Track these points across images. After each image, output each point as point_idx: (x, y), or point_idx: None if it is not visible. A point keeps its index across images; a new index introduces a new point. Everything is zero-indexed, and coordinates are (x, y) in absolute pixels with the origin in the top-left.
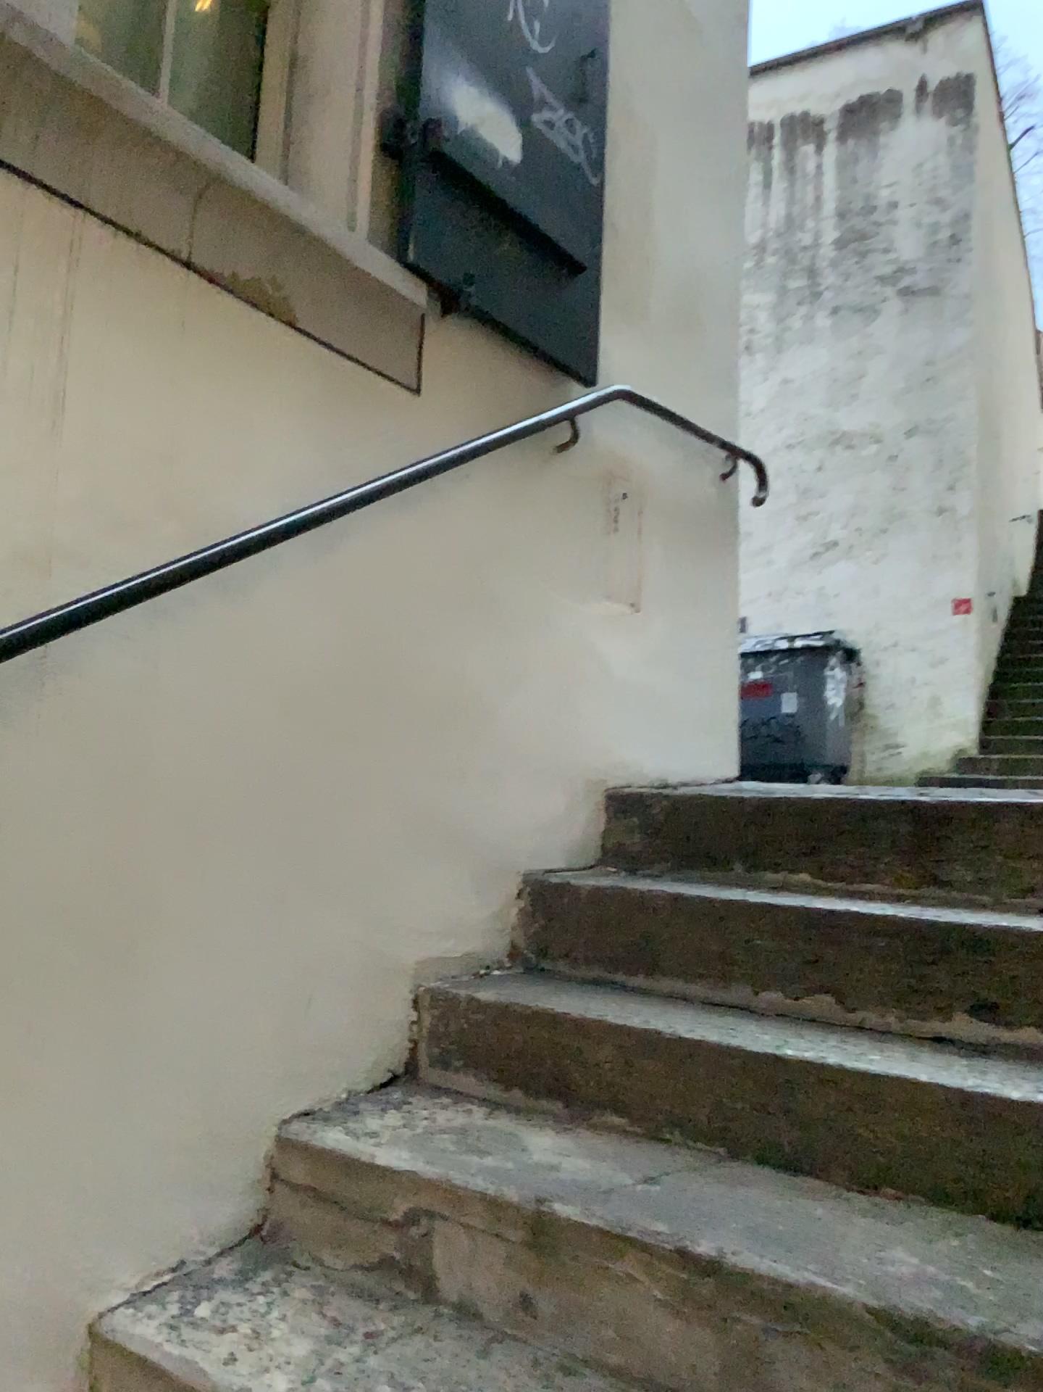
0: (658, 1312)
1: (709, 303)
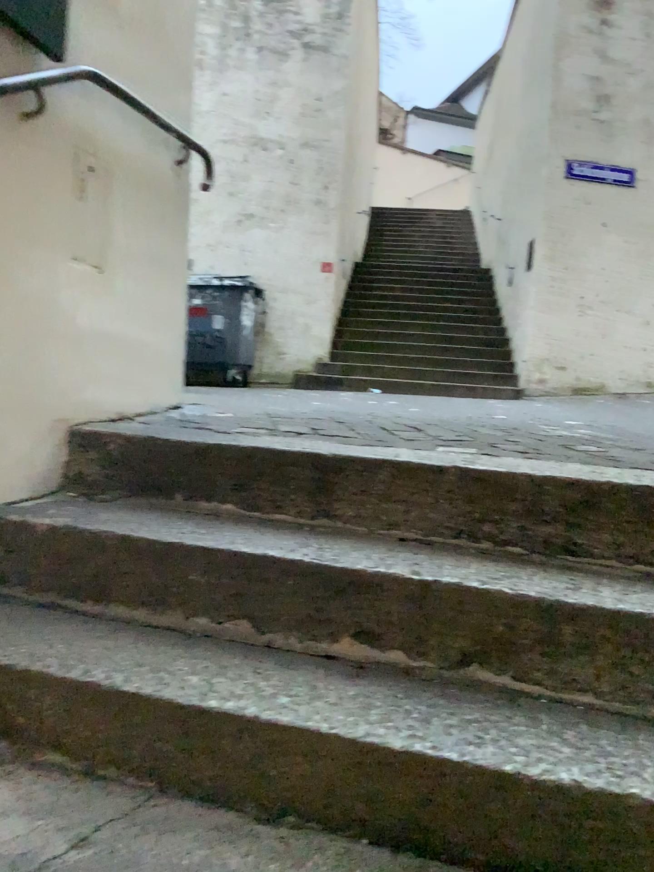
0: None
1: (172, 12)
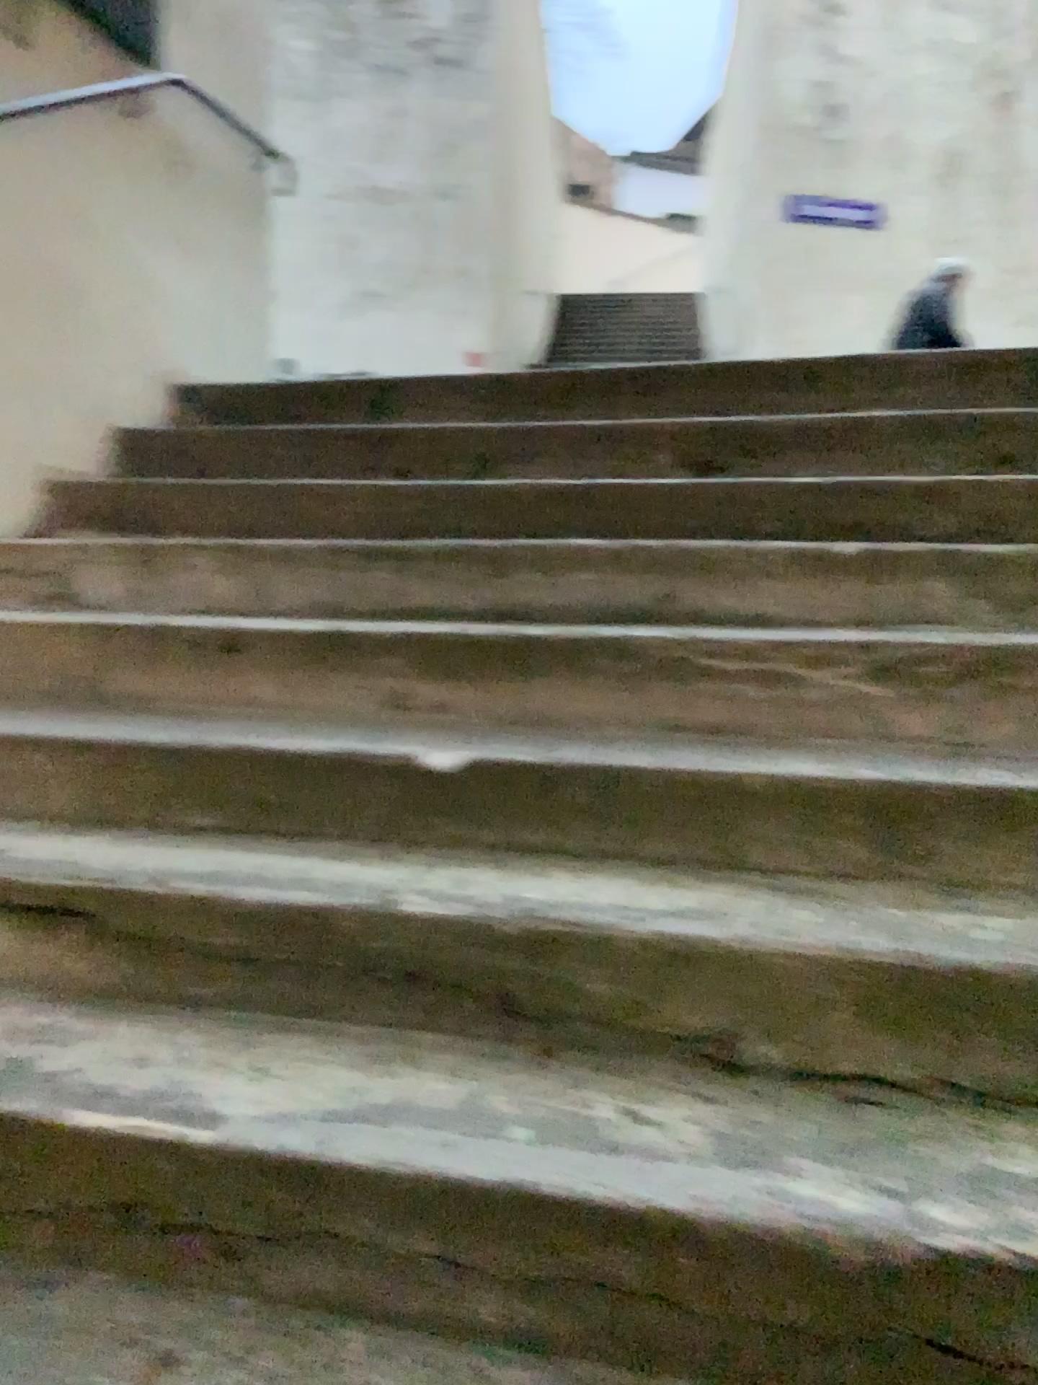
0: (211, 571)
1: (242, 23)
